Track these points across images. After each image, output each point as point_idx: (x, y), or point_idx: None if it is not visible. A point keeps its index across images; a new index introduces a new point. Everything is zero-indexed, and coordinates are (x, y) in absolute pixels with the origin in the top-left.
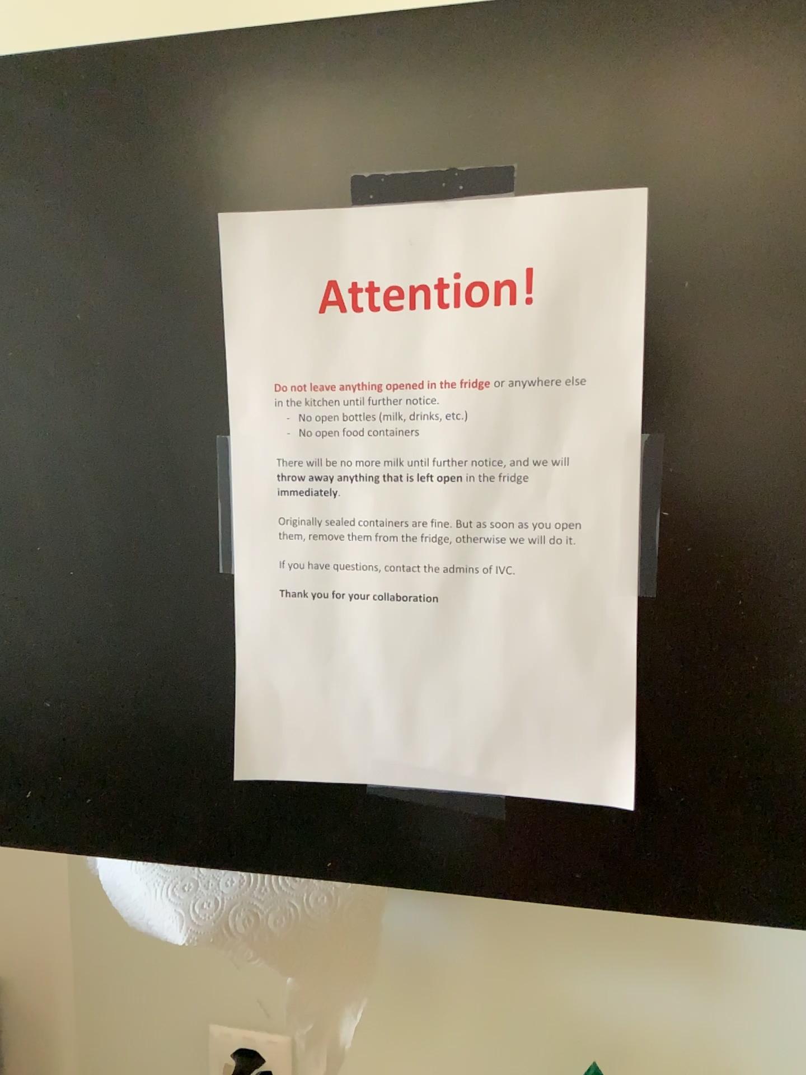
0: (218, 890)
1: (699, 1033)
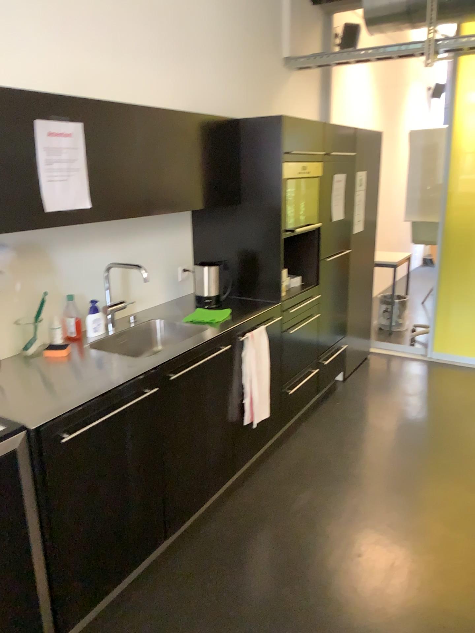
0: None
1: (56, 286)
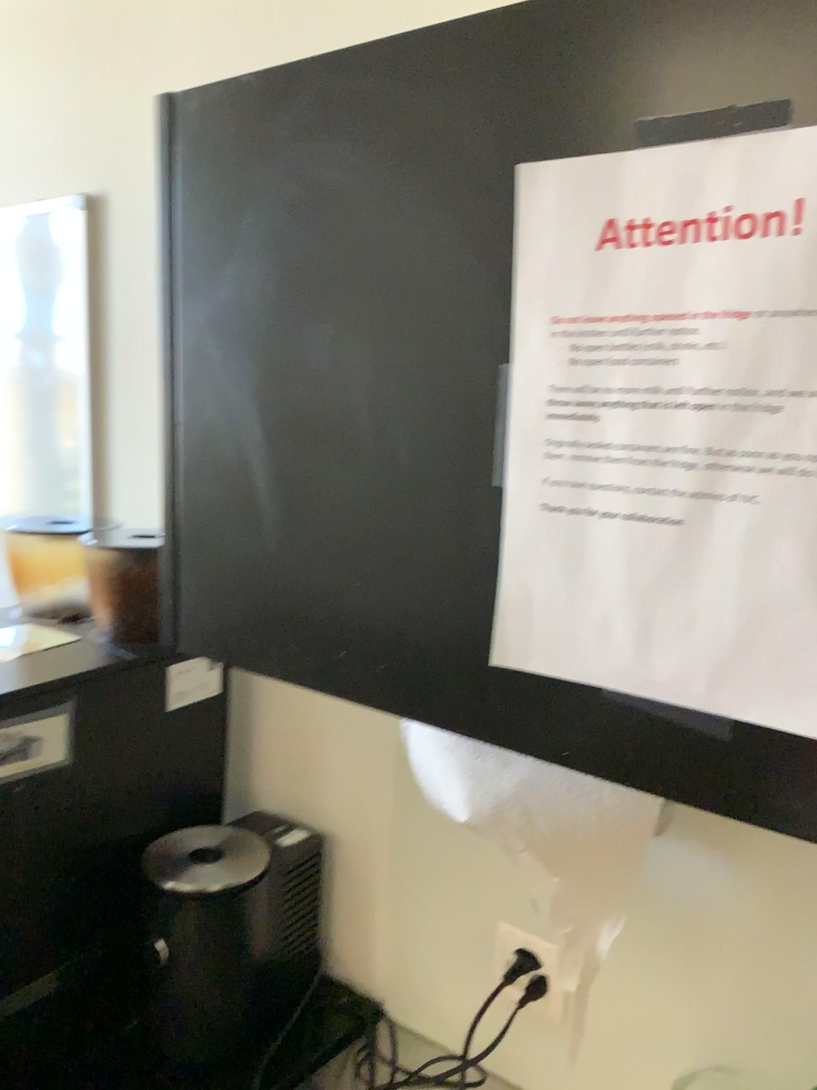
0: (502, 783)
1: None
